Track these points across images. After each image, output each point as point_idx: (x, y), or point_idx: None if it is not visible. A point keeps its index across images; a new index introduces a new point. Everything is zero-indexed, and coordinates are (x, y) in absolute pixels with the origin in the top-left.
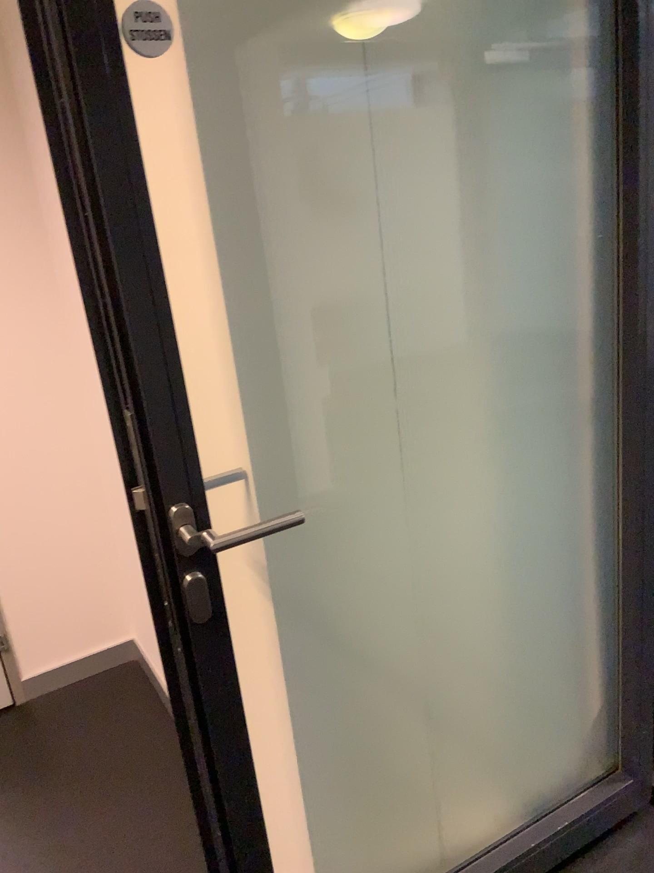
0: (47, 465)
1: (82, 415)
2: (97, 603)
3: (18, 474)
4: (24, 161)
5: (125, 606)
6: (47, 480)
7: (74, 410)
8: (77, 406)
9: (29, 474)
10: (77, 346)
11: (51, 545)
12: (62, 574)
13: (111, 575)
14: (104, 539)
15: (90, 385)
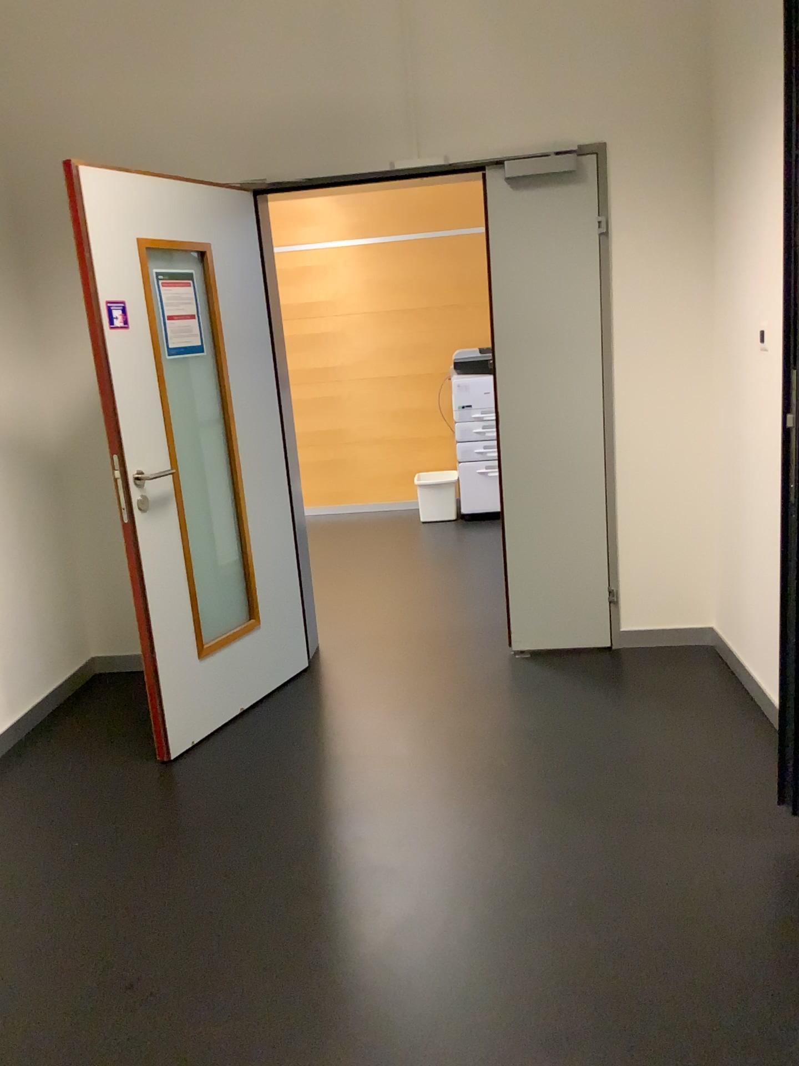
0: (674, 463)
1: (709, 428)
2: (688, 587)
3: (651, 467)
4: (707, 228)
5: (709, 596)
6: (671, 476)
7: (704, 423)
8: (708, 420)
9: (660, 468)
10: (719, 371)
11: (663, 528)
12: (667, 554)
13: (704, 566)
14: (704, 534)
15: (721, 404)
